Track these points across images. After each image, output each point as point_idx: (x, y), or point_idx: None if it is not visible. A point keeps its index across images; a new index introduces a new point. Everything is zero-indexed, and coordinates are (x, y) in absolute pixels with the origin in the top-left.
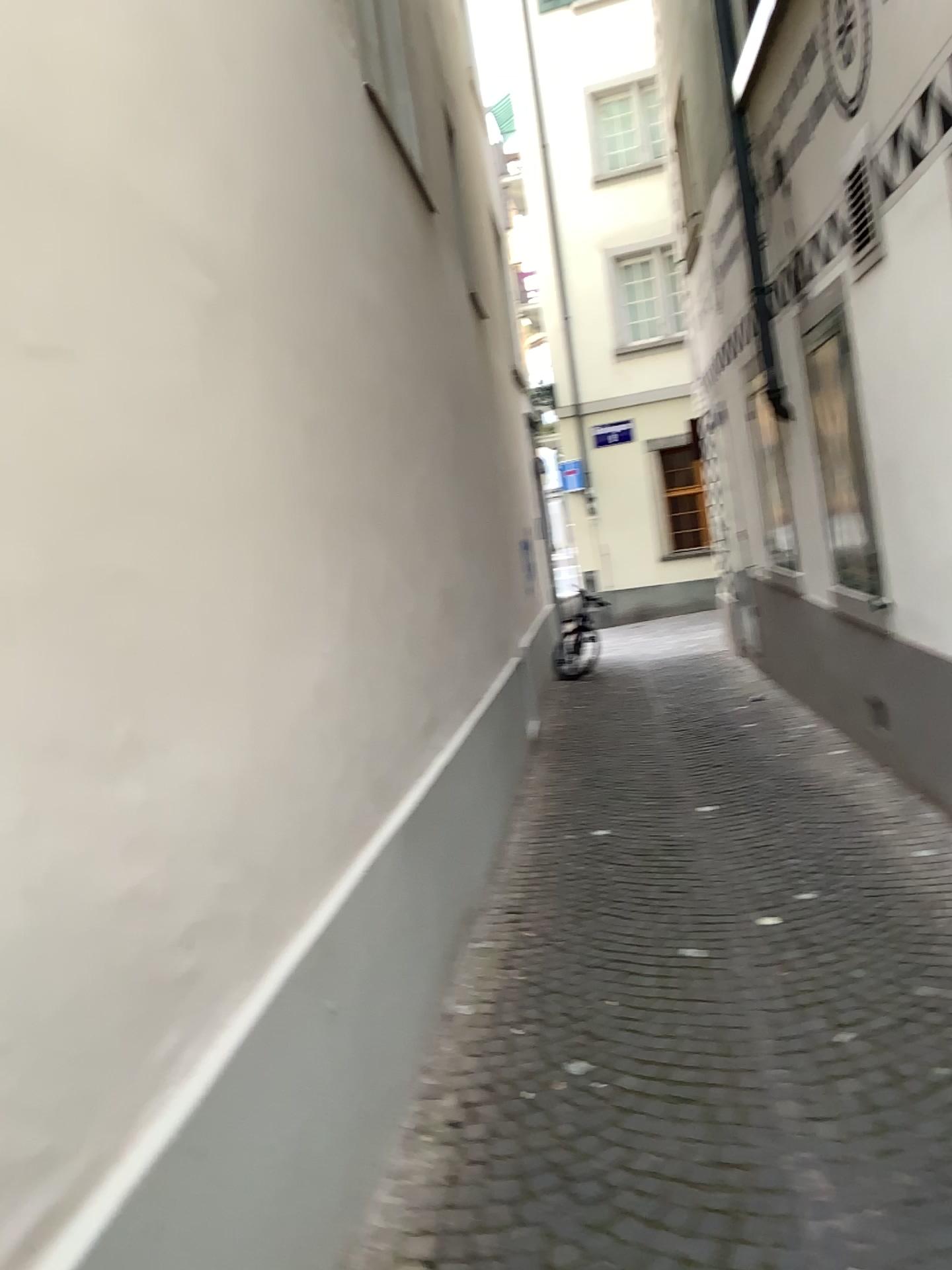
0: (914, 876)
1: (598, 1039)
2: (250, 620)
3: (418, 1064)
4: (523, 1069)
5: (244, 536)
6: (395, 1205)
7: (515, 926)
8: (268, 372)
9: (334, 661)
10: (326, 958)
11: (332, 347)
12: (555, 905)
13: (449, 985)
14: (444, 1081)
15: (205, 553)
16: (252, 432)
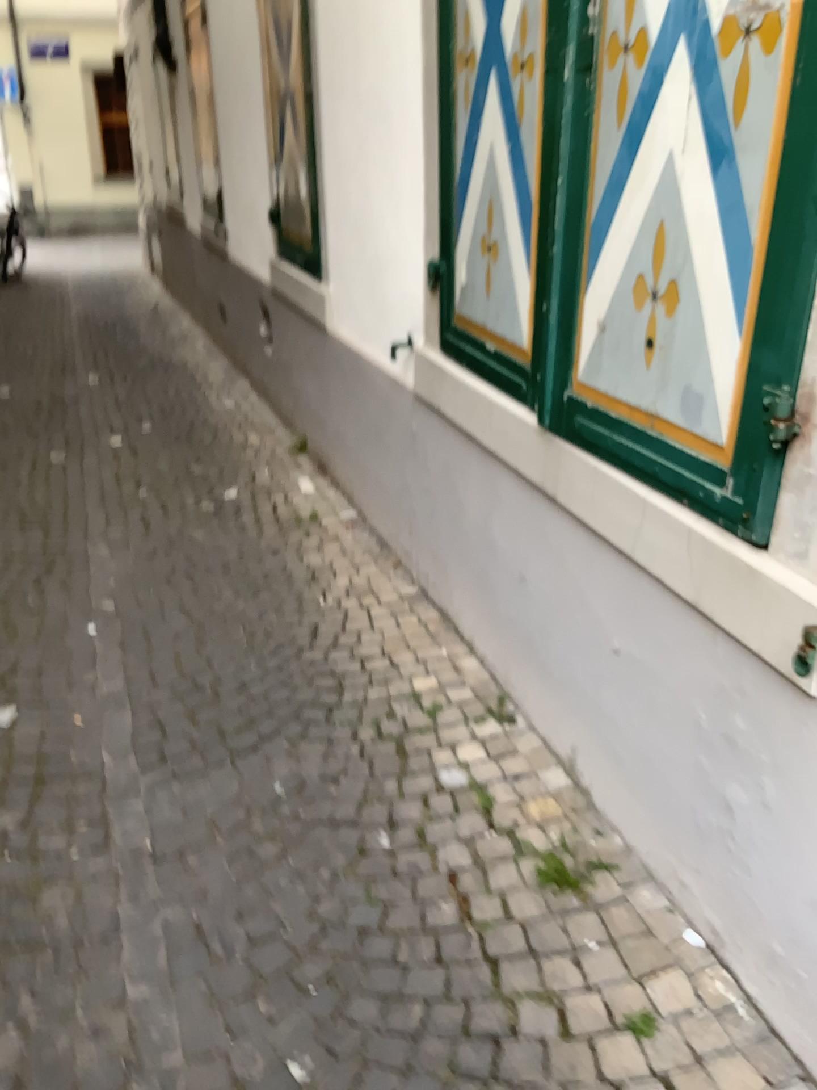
0: (215, 414)
1: None
2: None
3: None
4: None
5: None
6: None
7: None
8: None
9: None
10: None
11: None
12: None
13: None
14: None
15: None
16: None
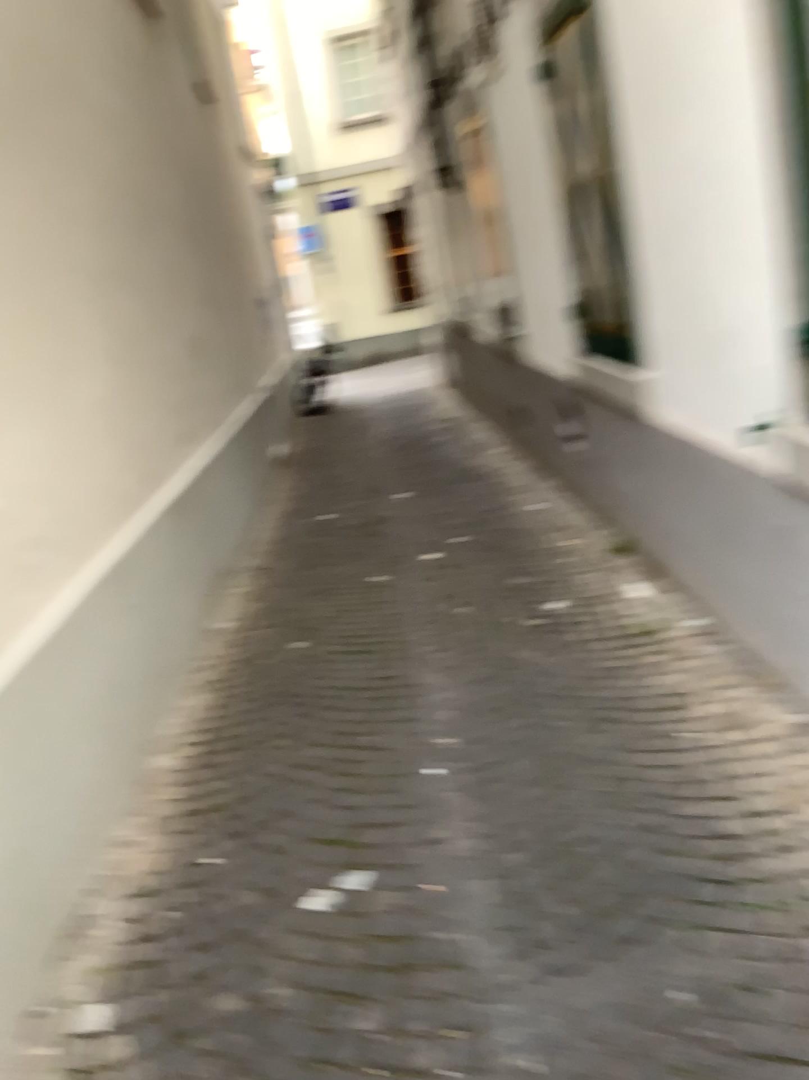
0: (528, 520)
1: (310, 629)
2: (42, 352)
3: (190, 653)
4: (260, 649)
5: (31, 294)
6: (177, 720)
7: (258, 575)
8: (34, 175)
9: (104, 383)
10: (118, 572)
11: (79, 150)
12: (287, 561)
13: (210, 611)
14: (208, 661)
15: (7, 306)
16: (28, 221)
